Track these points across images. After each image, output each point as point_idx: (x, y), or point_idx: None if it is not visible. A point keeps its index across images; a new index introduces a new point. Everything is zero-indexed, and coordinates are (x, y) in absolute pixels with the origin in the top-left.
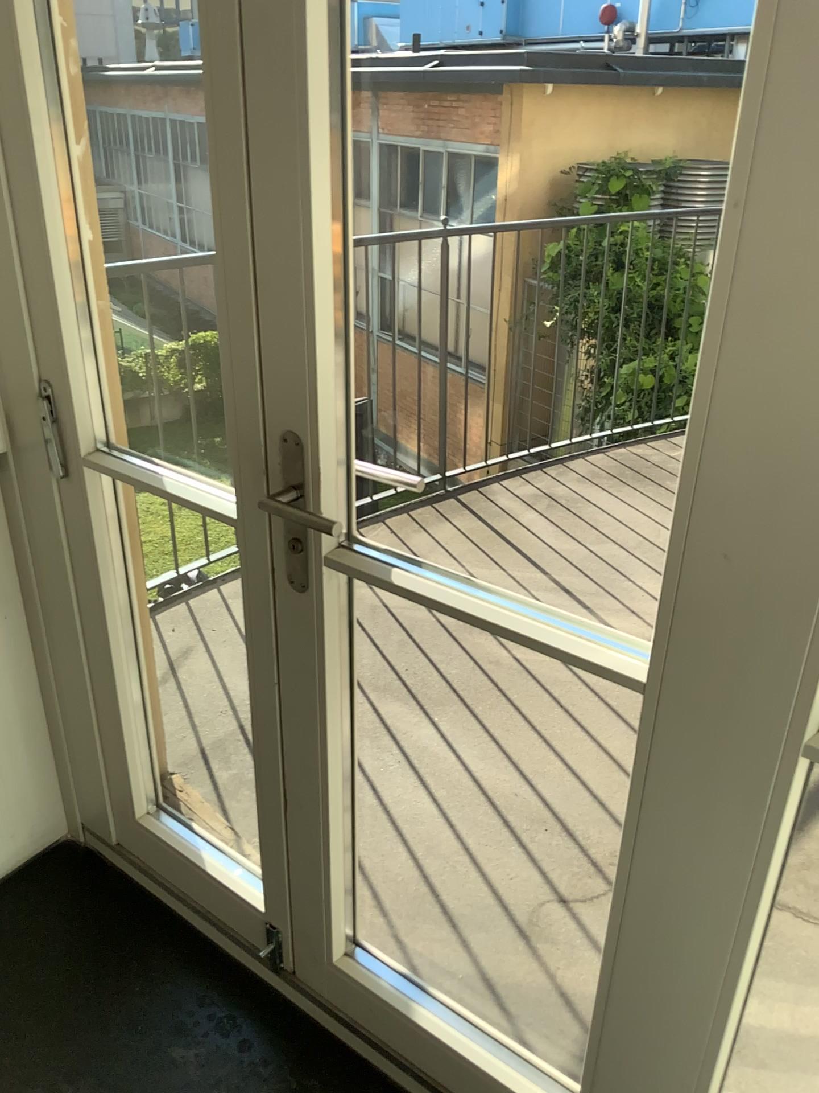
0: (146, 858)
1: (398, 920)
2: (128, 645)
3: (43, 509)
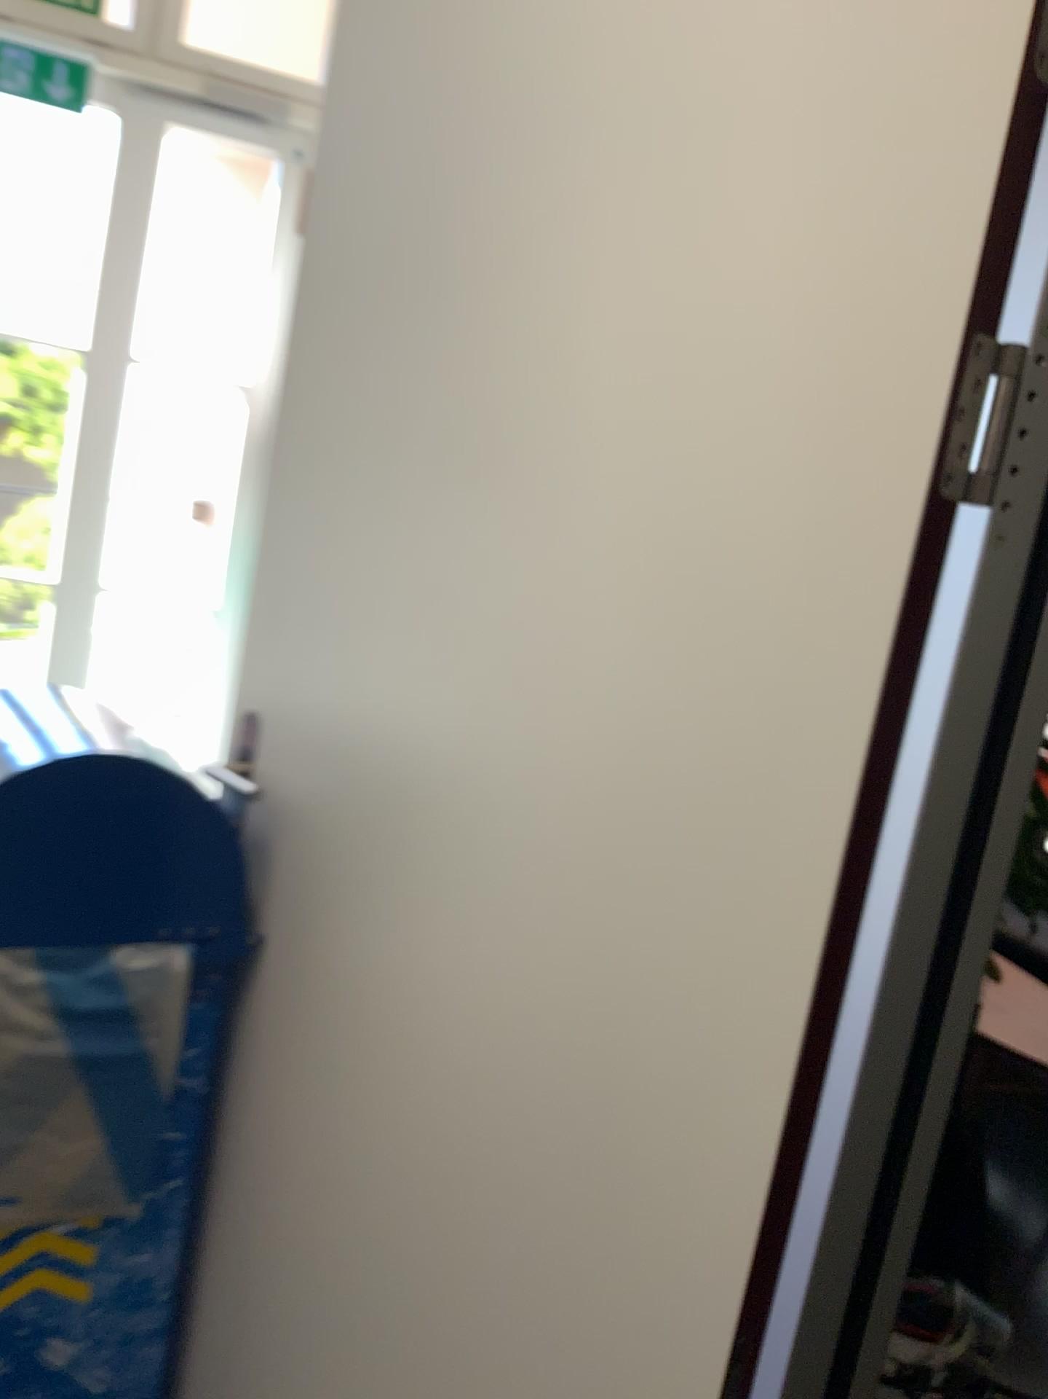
0: None
1: None
2: None
3: None
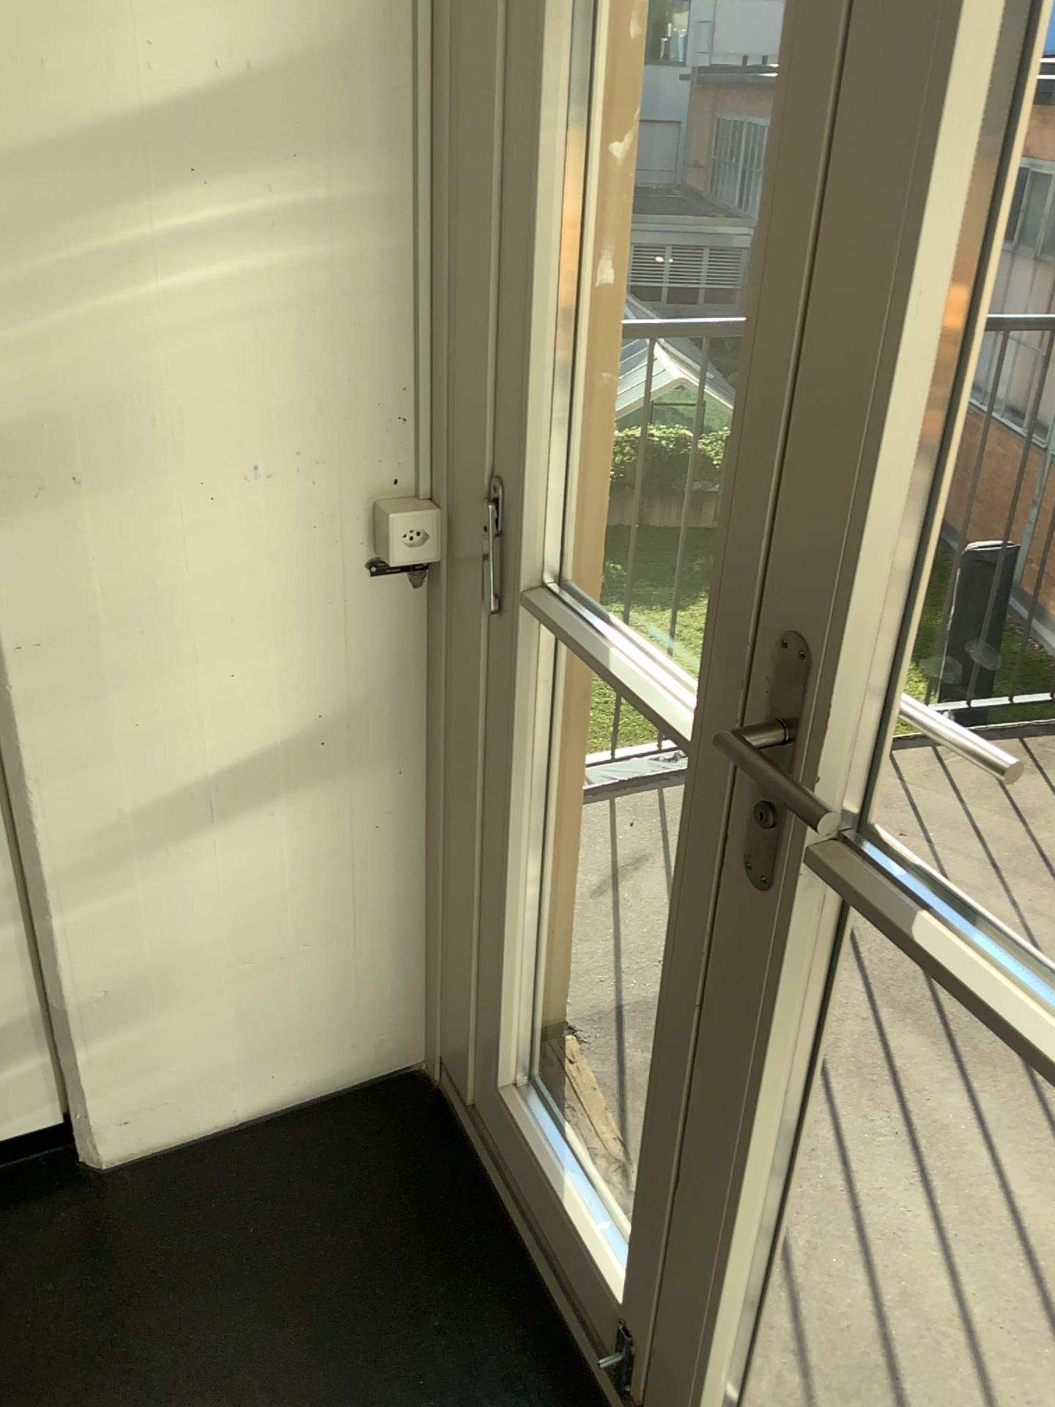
0: (497, 1143)
1: (818, 1384)
2: (531, 859)
3: (462, 652)
